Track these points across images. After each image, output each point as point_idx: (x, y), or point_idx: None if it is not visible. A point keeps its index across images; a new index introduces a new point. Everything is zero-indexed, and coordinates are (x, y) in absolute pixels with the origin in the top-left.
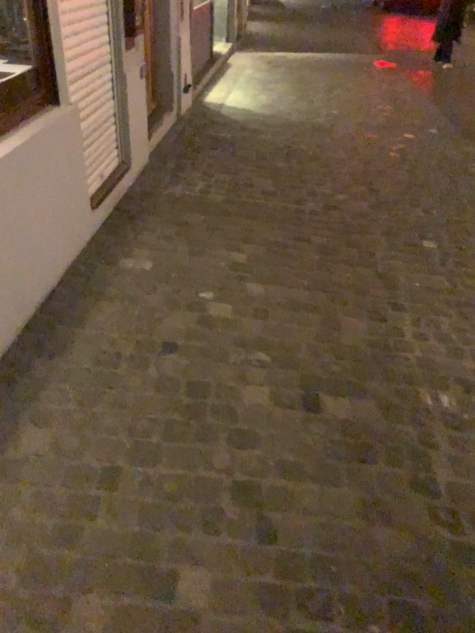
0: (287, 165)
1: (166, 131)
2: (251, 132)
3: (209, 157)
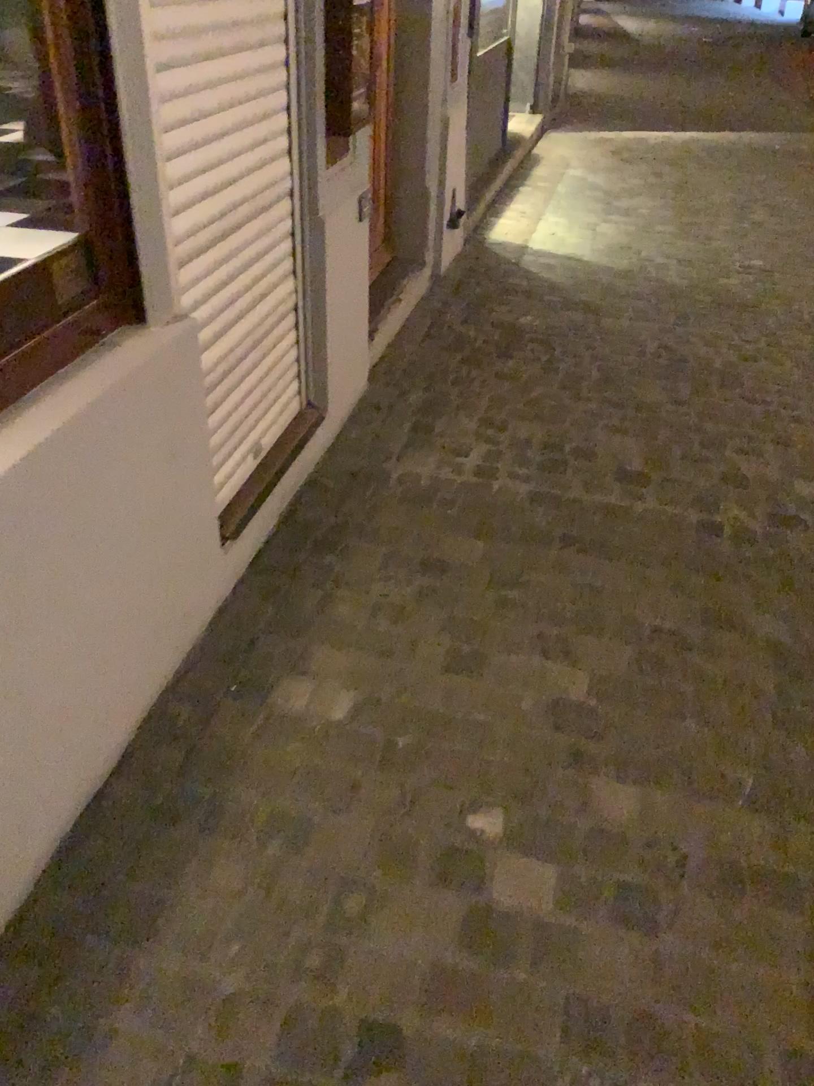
0: (663, 394)
1: (408, 309)
2: (582, 309)
3: (495, 372)
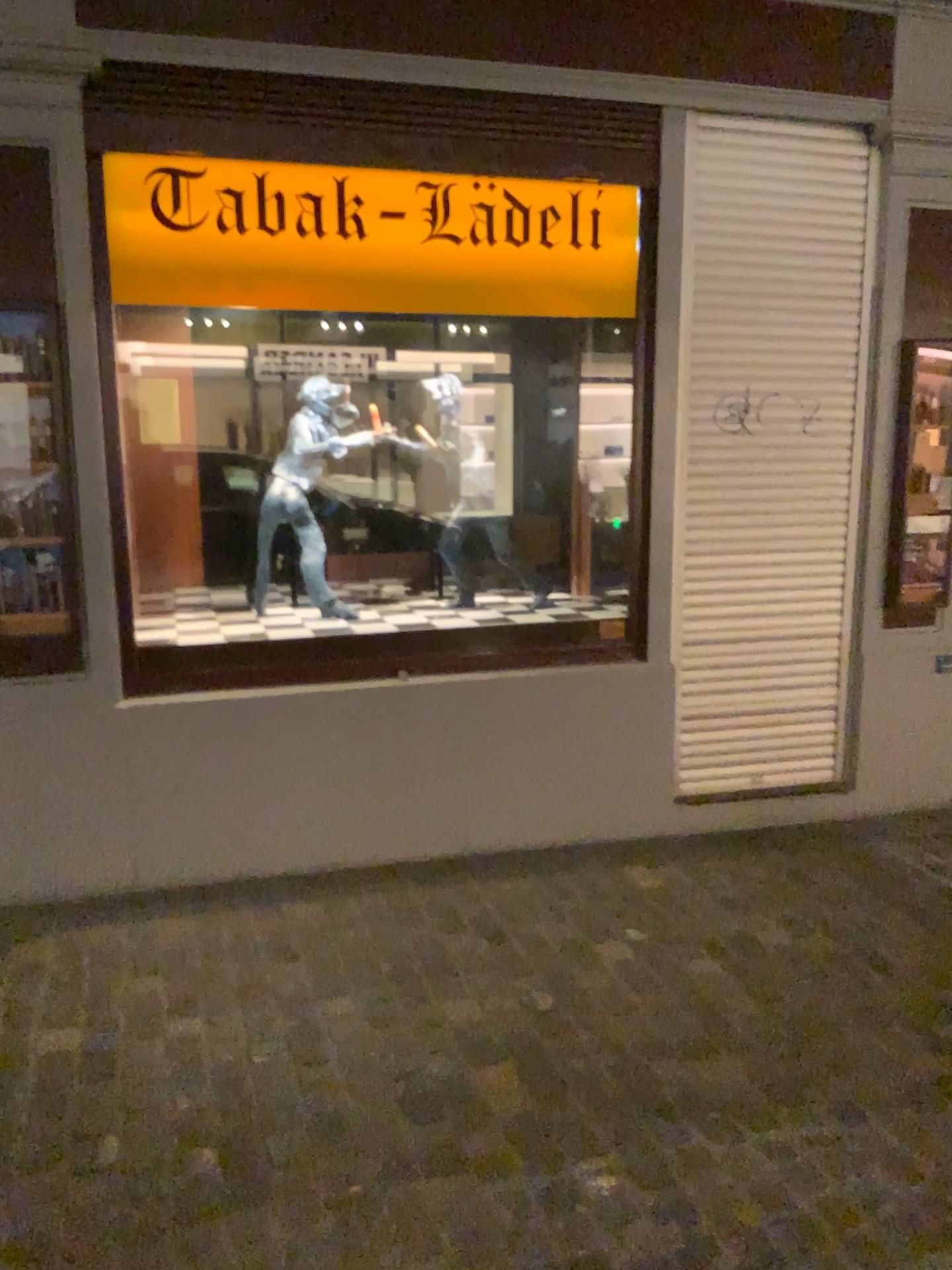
0: None
1: None
2: None
3: None
